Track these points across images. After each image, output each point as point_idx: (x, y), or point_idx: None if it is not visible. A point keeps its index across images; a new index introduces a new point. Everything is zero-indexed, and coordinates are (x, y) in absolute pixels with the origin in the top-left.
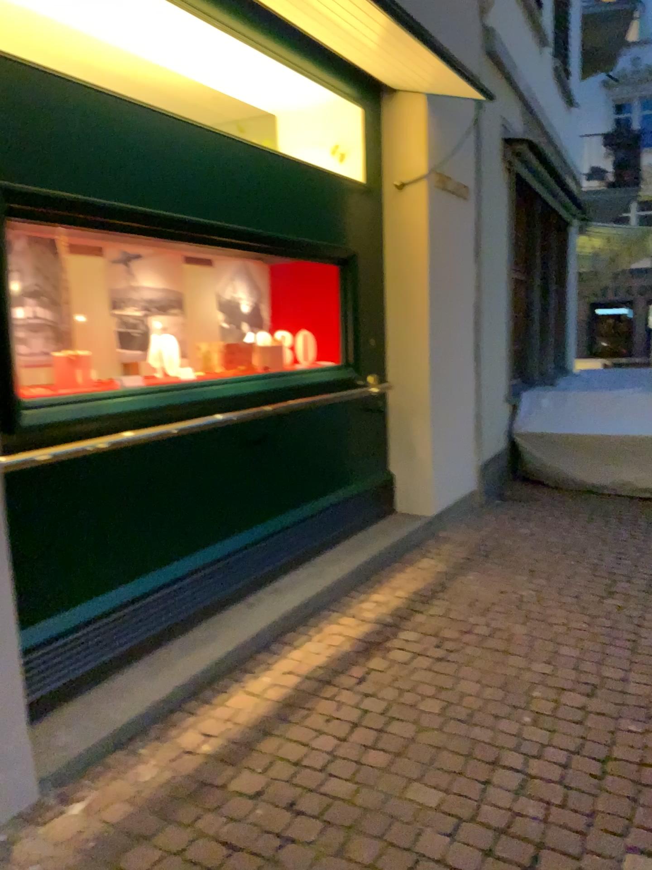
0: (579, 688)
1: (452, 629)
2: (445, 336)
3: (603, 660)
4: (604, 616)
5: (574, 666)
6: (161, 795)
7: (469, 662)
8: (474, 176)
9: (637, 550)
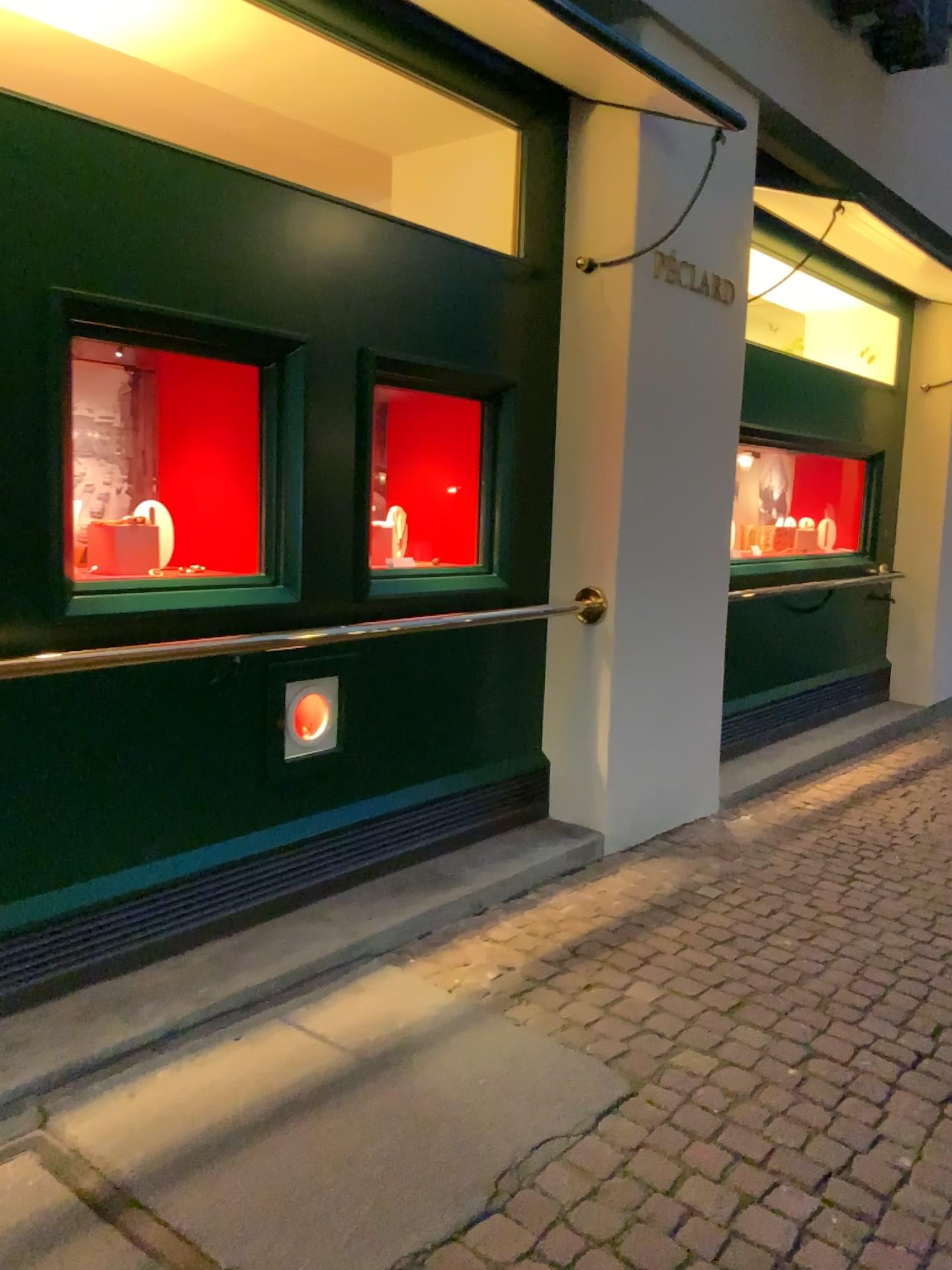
0: None
1: None
2: None
3: None
4: None
5: None
6: (798, 817)
7: None
8: None
9: None
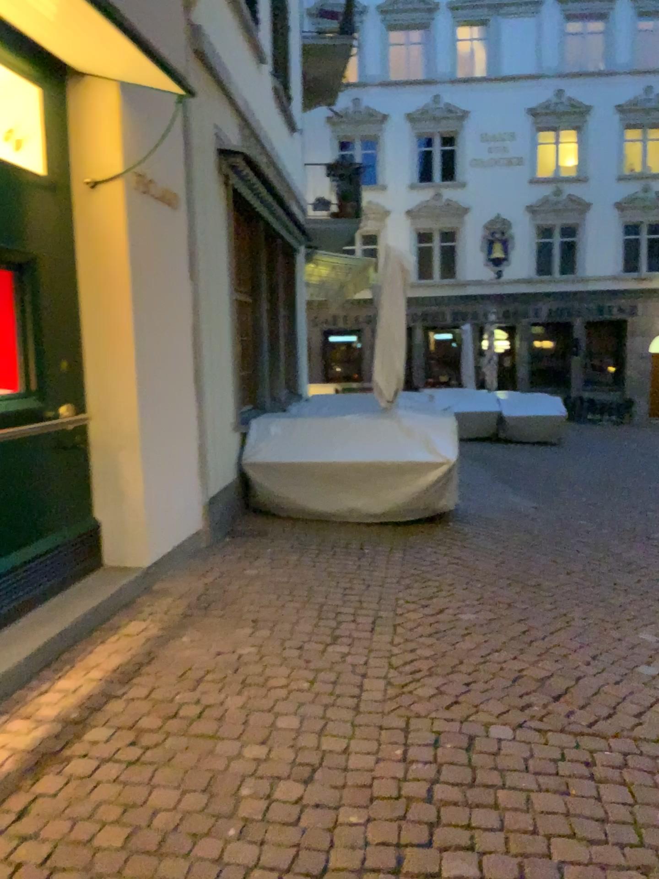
0: (296, 774)
1: (153, 715)
2: (154, 360)
3: (324, 729)
4: (328, 670)
5: (292, 743)
6: None
7: (169, 759)
8: (184, 184)
9: (365, 584)
